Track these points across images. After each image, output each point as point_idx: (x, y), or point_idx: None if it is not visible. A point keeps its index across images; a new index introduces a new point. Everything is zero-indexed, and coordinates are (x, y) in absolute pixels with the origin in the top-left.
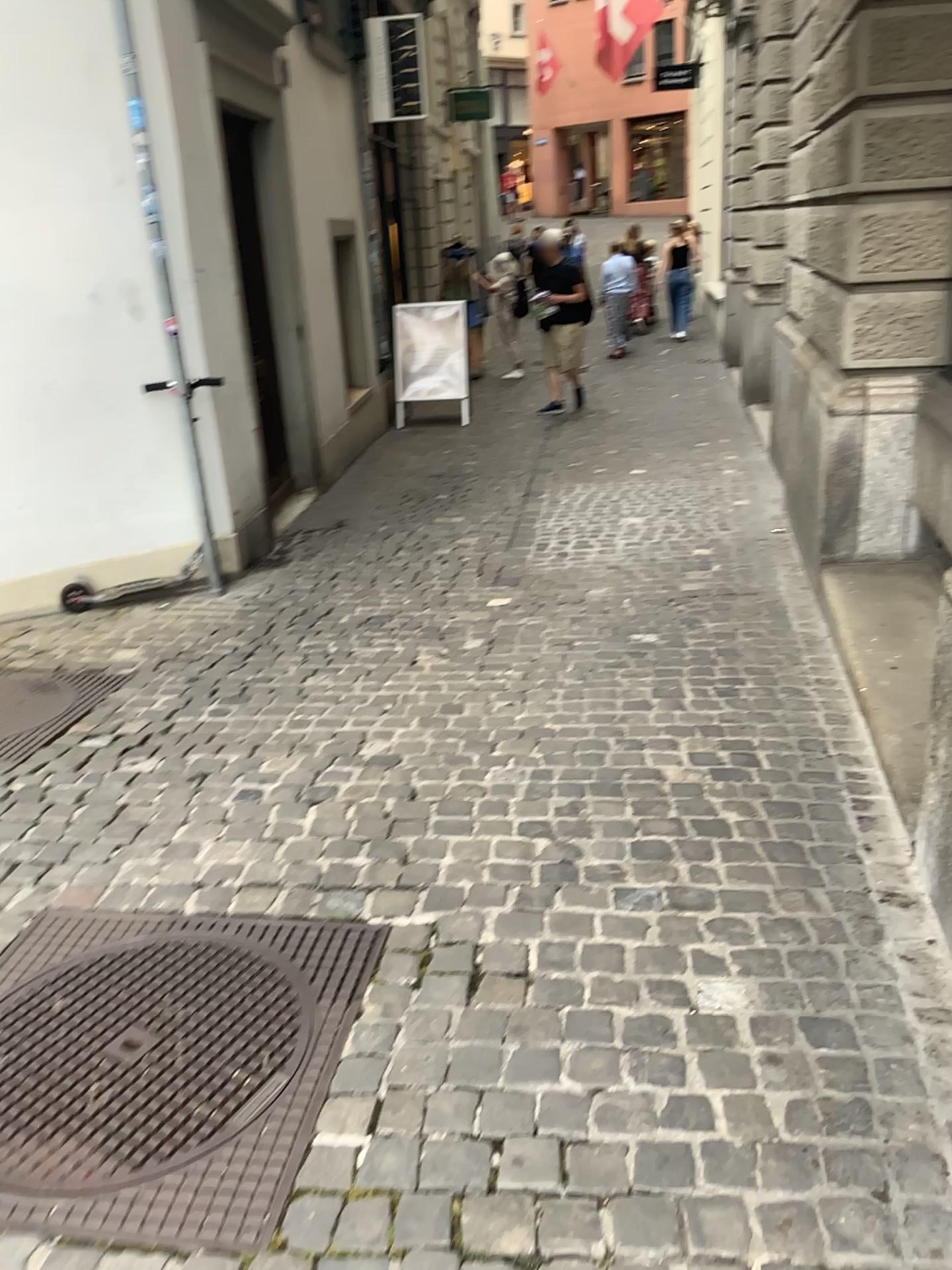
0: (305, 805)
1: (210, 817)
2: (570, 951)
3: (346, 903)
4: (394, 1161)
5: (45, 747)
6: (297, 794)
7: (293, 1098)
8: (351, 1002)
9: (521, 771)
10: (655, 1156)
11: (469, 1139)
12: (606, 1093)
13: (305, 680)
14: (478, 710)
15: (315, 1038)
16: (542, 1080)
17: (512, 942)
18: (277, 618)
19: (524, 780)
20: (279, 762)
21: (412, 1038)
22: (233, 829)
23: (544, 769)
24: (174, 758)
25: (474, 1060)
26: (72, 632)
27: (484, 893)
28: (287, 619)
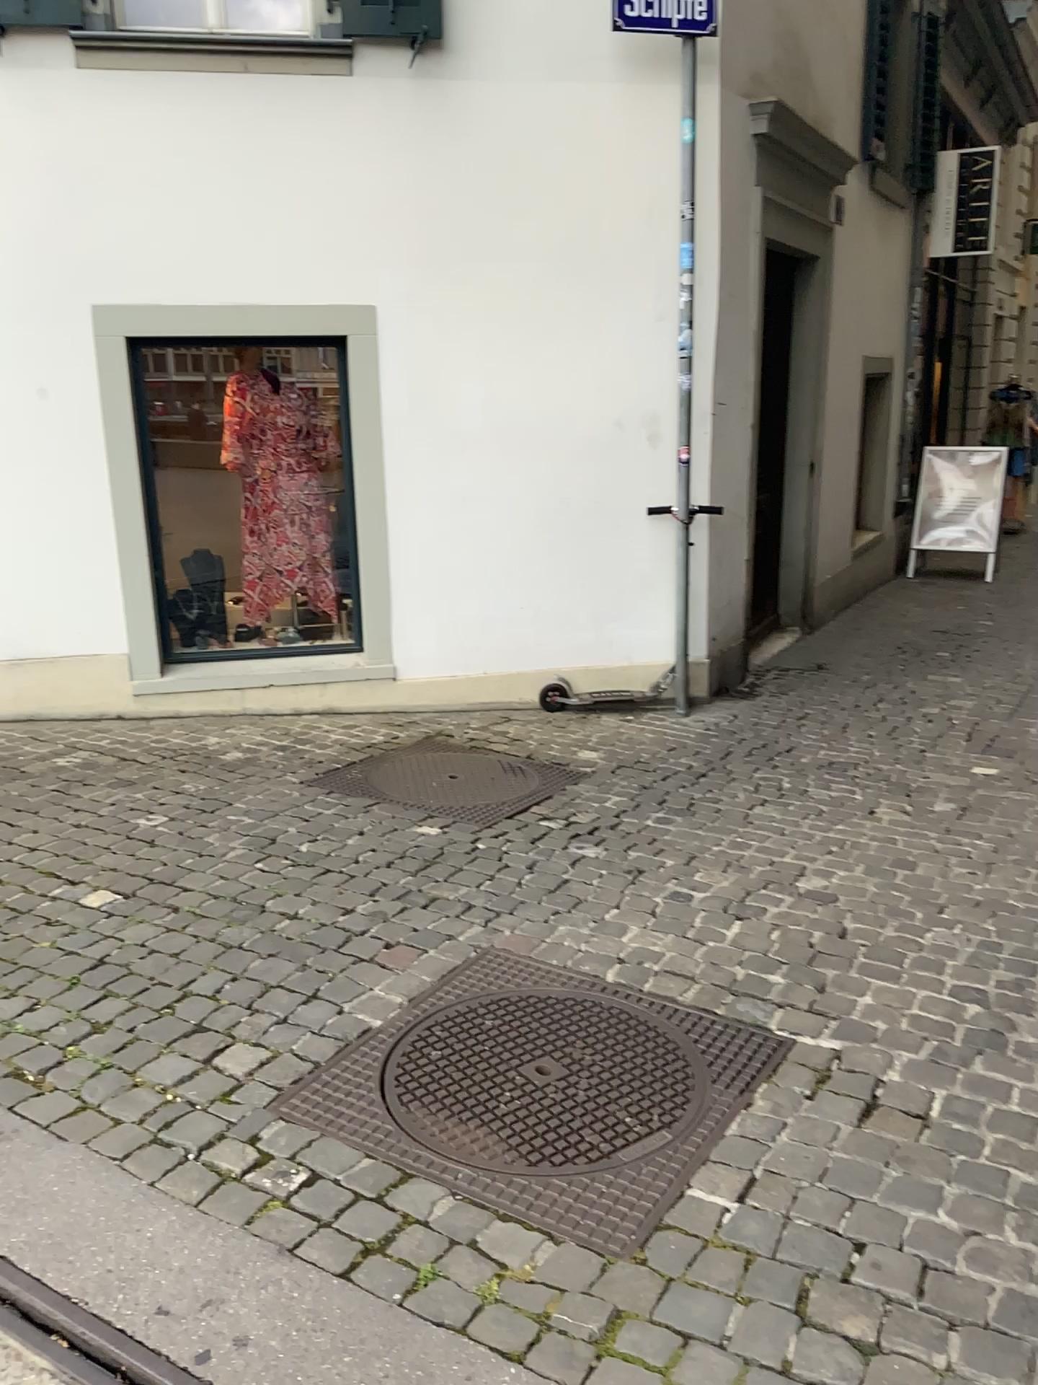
0: (733, 917)
1: (642, 909)
2: (978, 1110)
3: (757, 1010)
4: (759, 1230)
5: (506, 819)
6: (727, 906)
7: (676, 1154)
8: (745, 1093)
9: (965, 936)
10: (1024, 1308)
11: (834, 1235)
12: (985, 1241)
13: (754, 806)
14: (930, 869)
15: (706, 1112)
16: (920, 1210)
17: (917, 1086)
18: (737, 744)
19: (966, 945)
20: (715, 875)
21: (798, 1138)
22: (661, 923)
23: (991, 939)
24: (617, 851)
25: (854, 1174)
26: (544, 725)
27: (898, 1035)
28: (747, 747)
